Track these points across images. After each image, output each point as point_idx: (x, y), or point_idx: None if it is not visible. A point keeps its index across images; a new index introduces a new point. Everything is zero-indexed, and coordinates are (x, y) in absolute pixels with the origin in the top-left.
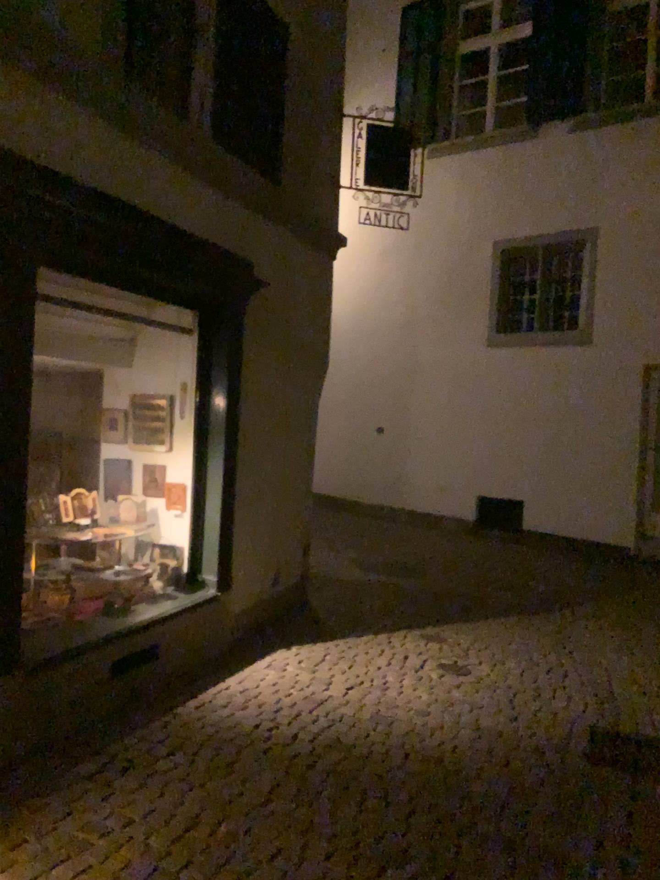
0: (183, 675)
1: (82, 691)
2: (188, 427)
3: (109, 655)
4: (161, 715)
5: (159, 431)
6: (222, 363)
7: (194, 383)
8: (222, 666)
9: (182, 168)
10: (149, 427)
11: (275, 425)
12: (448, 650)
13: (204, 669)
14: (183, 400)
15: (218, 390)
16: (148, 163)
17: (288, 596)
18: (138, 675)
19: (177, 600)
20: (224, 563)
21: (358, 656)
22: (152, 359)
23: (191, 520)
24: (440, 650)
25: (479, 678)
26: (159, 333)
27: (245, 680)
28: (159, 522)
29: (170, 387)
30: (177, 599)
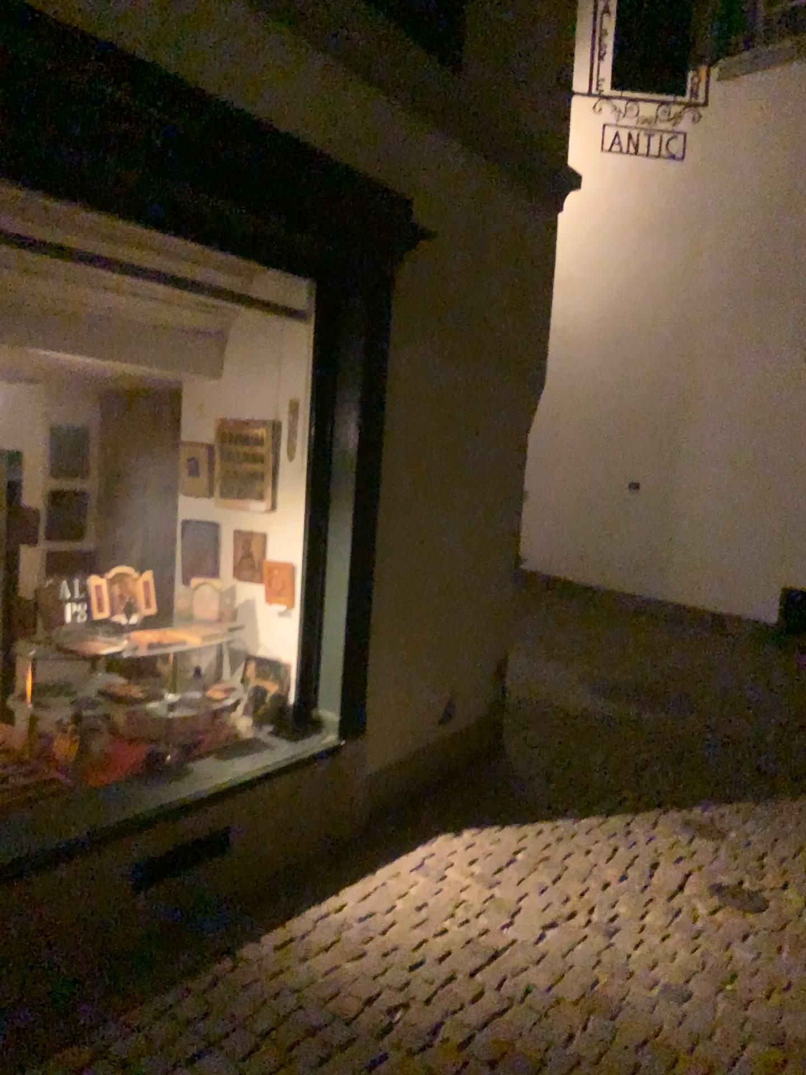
0: (273, 880)
1: (73, 918)
2: (302, 474)
3: (128, 856)
4: (210, 965)
5: (259, 479)
6: (356, 369)
7: (310, 402)
8: (341, 865)
9: (275, 20)
10: (245, 473)
11: (450, 472)
12: (728, 857)
13: (311, 867)
14: (295, 430)
15: (349, 414)
16: (203, 1)
17: (470, 739)
18: (189, 881)
19: (272, 752)
20: (358, 692)
21: (571, 858)
22: (250, 365)
23: (303, 622)
24: (714, 857)
25: (784, 923)
26: (260, 322)
27: (371, 898)
28: (256, 622)
29: (276, 409)
30: (271, 751)
